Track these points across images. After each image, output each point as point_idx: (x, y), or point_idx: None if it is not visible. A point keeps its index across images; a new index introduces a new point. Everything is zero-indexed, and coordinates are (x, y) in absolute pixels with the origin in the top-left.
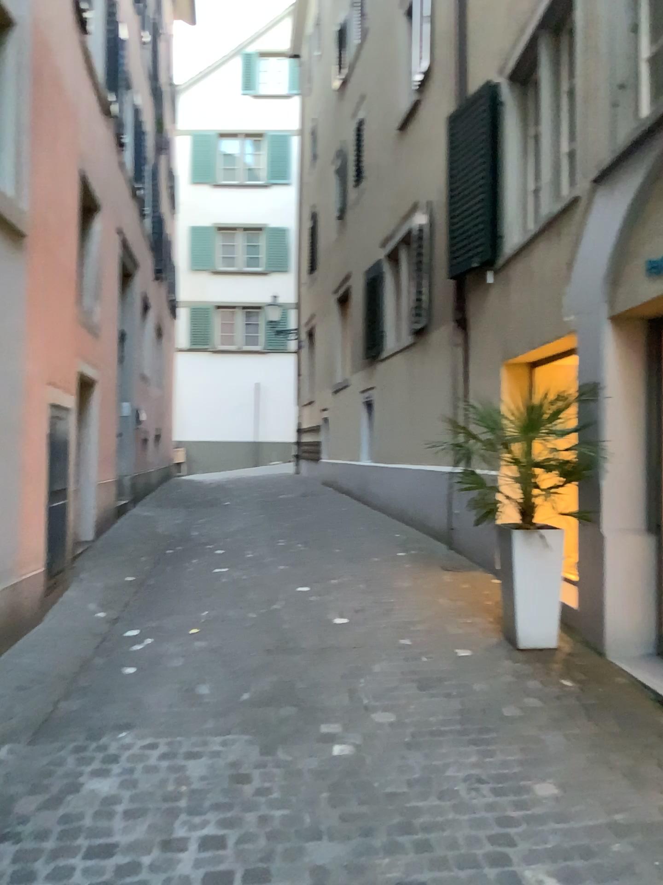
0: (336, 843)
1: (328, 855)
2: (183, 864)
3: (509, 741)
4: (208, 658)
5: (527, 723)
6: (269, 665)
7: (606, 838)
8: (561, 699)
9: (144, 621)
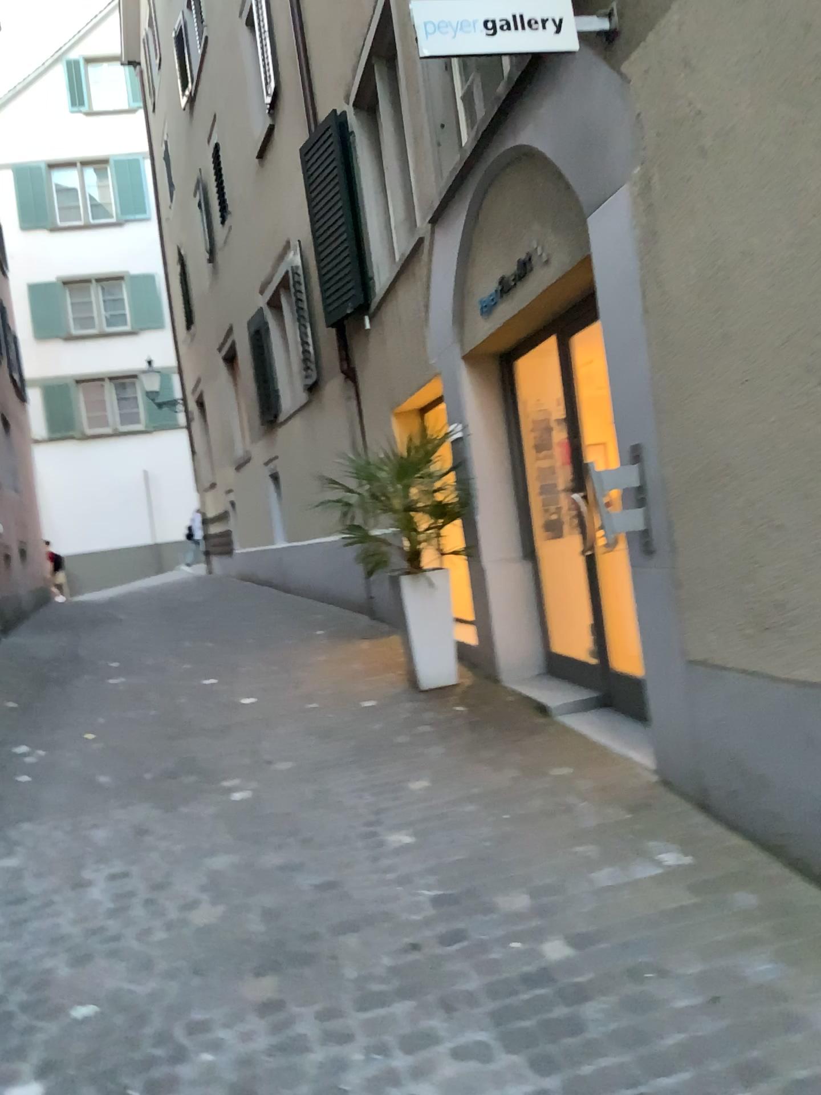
0: (231, 858)
1: (224, 866)
2: (91, 897)
3: (398, 762)
4: (106, 755)
5: (418, 747)
6: (171, 749)
7: (465, 809)
8: (454, 723)
9: (32, 737)
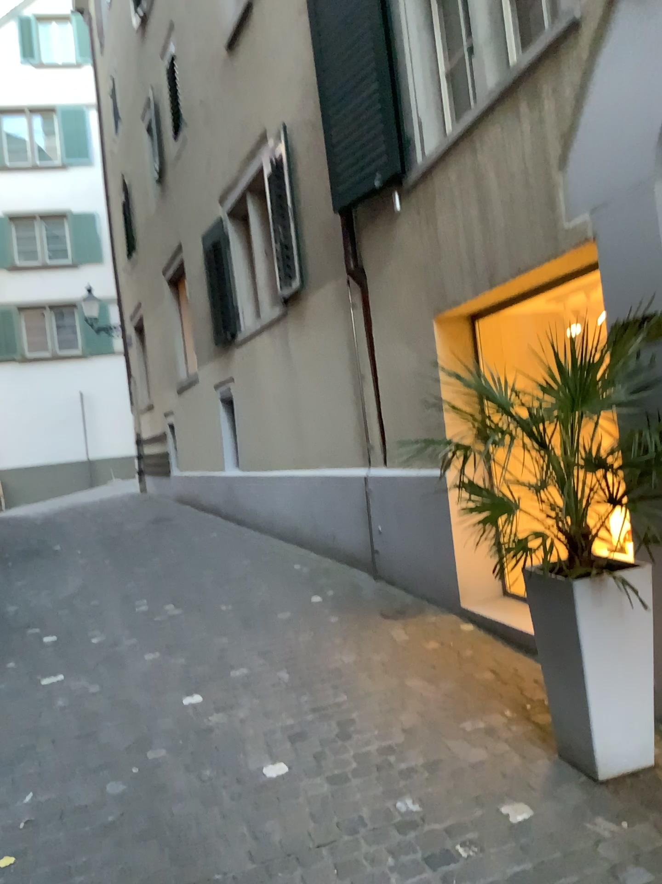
0: None
1: None
2: None
3: None
4: None
5: None
6: None
7: None
8: None
9: None
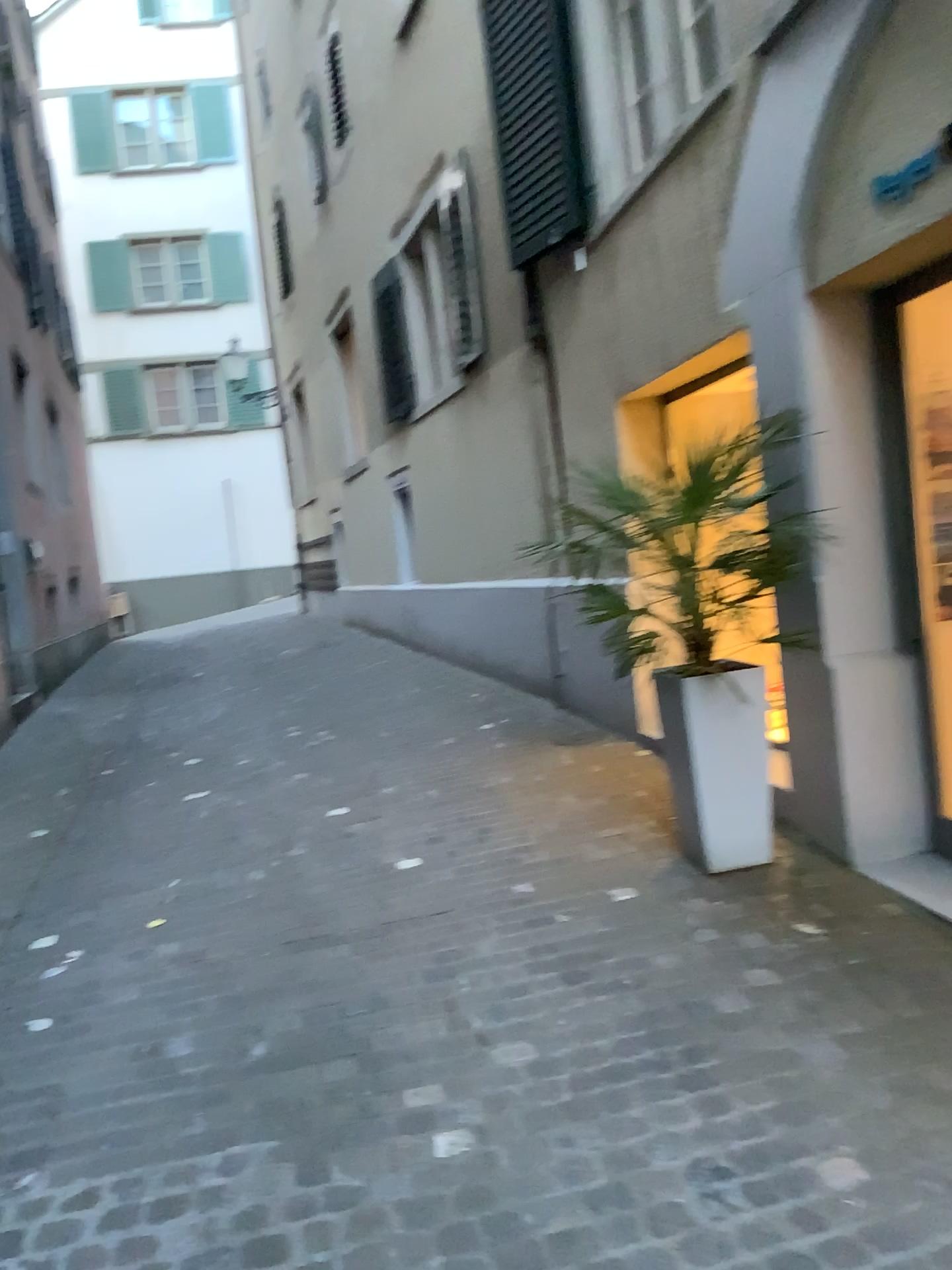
0: None
1: None
2: None
3: (742, 1065)
4: (184, 972)
5: (763, 1021)
6: (296, 969)
7: None
8: (806, 959)
9: (66, 913)
